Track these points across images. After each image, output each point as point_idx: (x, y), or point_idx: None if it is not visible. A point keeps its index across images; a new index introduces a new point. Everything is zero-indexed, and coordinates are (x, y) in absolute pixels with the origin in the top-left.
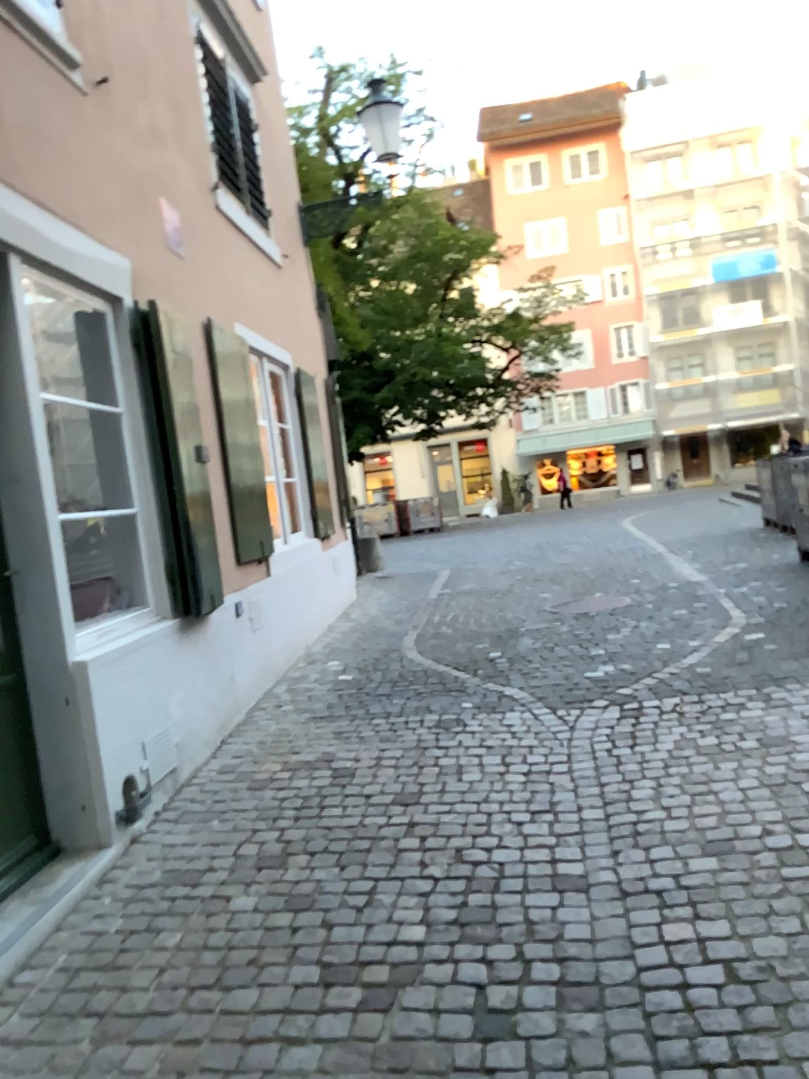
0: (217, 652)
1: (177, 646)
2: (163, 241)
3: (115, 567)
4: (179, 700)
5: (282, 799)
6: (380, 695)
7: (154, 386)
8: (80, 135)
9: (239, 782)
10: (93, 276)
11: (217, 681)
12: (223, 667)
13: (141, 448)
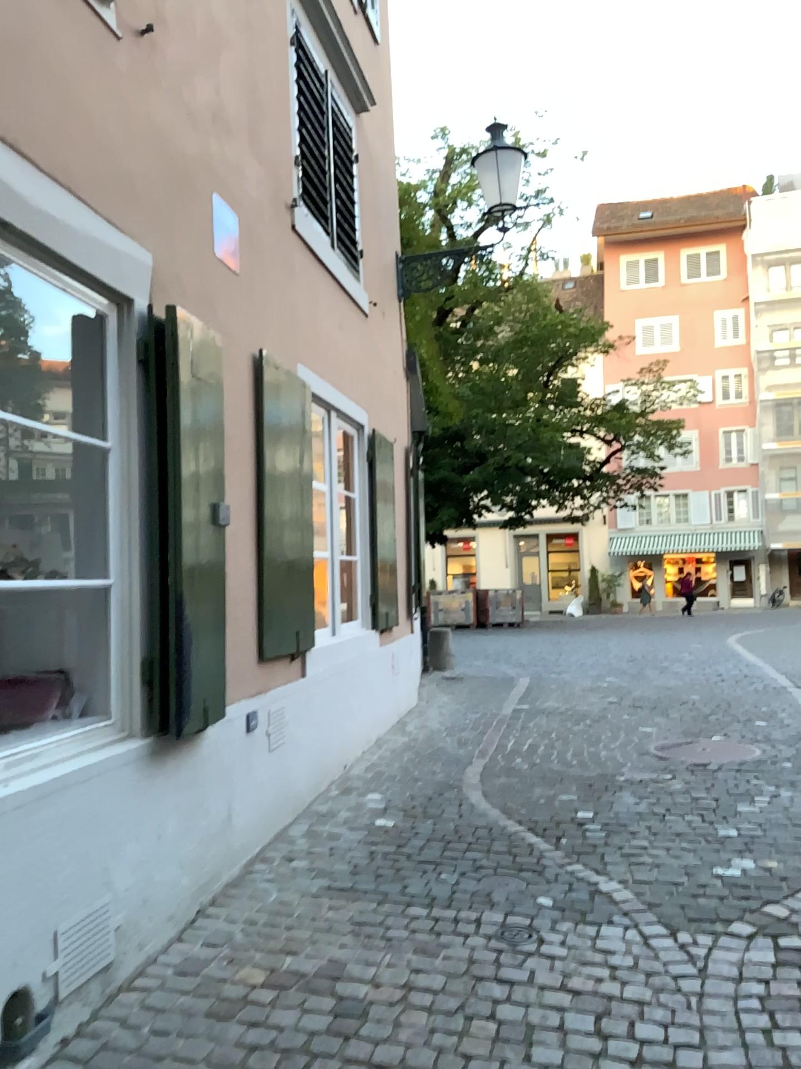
0: (209, 783)
1: (141, 778)
2: (207, 244)
3: (76, 657)
4: (131, 860)
5: (250, 1047)
6: (424, 861)
7: (157, 417)
8: (91, 75)
9: (198, 997)
10: (79, 255)
11: (203, 824)
12: (214, 804)
13: (129, 498)
